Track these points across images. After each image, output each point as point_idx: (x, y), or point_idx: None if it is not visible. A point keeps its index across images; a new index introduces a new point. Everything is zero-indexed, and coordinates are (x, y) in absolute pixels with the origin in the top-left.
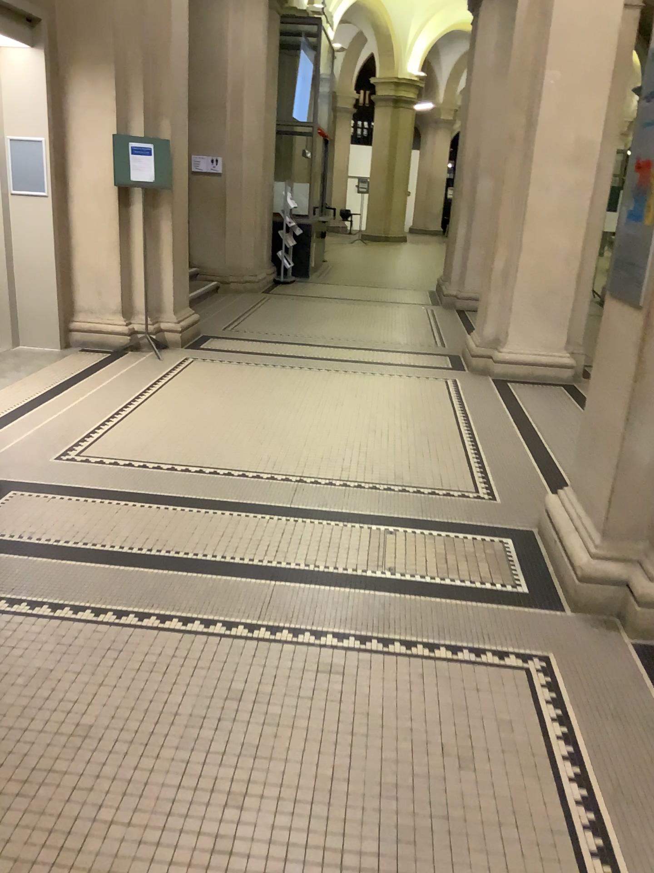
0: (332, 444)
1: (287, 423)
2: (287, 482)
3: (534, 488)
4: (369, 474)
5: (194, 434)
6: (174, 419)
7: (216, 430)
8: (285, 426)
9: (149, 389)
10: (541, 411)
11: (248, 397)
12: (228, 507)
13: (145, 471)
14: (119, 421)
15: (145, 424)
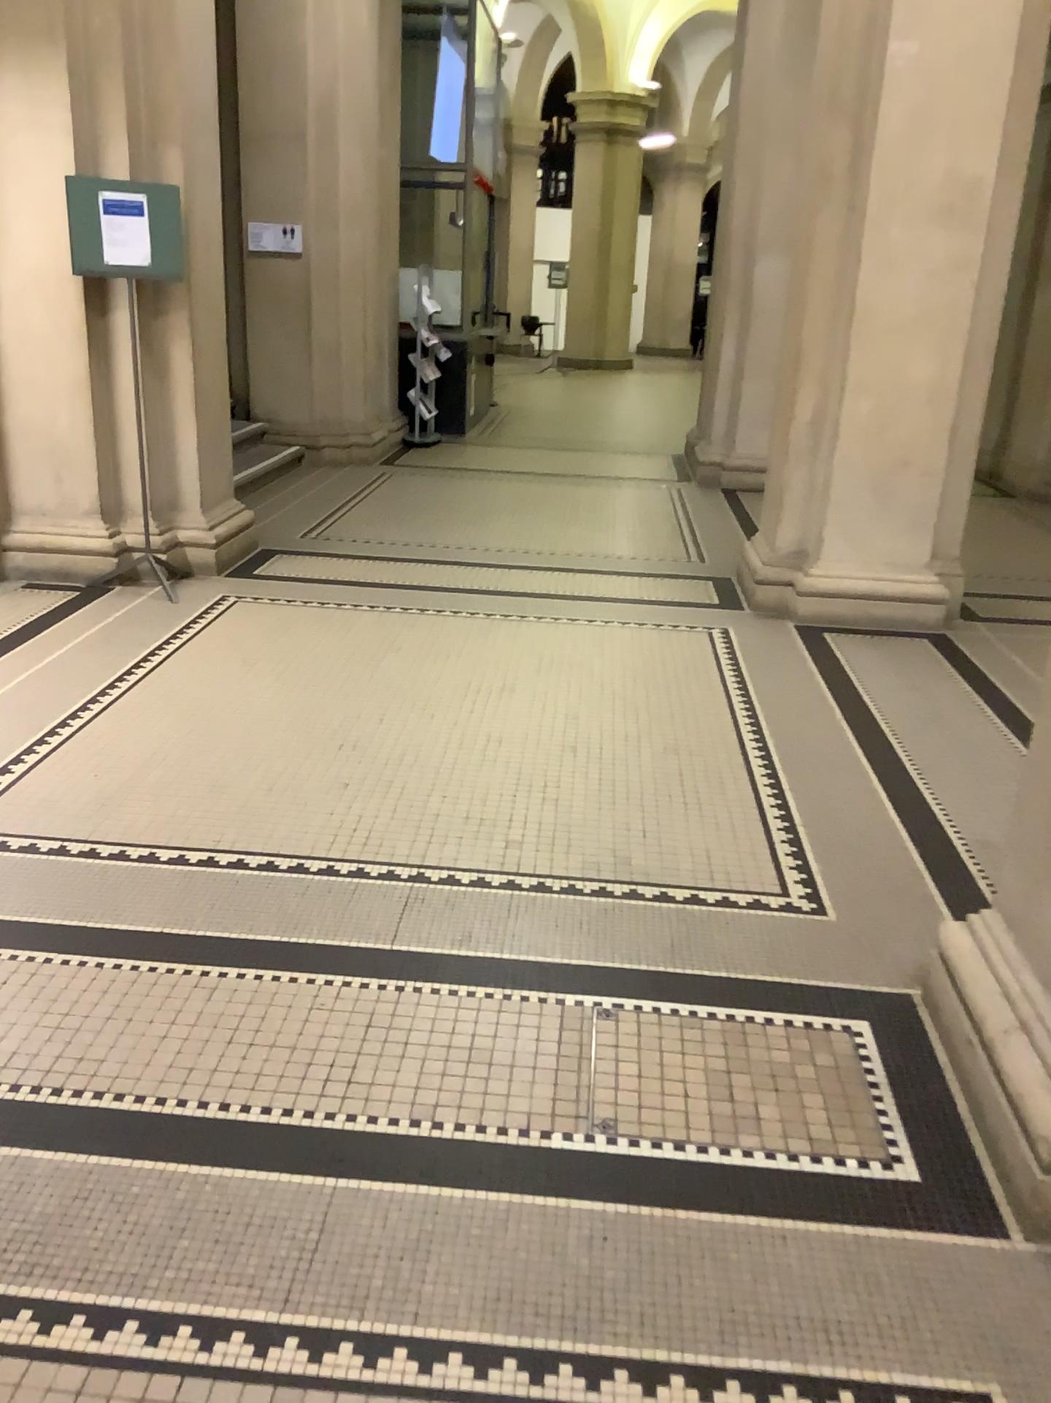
0: (488, 789)
1: (400, 742)
2: (389, 891)
3: (910, 886)
4: (564, 863)
5: (206, 773)
6: (171, 740)
7: (254, 764)
8: (395, 750)
9: (133, 671)
10: (901, 696)
11: (328, 684)
12: (252, 965)
13: (86, 874)
14: (57, 747)
15: (109, 753)
